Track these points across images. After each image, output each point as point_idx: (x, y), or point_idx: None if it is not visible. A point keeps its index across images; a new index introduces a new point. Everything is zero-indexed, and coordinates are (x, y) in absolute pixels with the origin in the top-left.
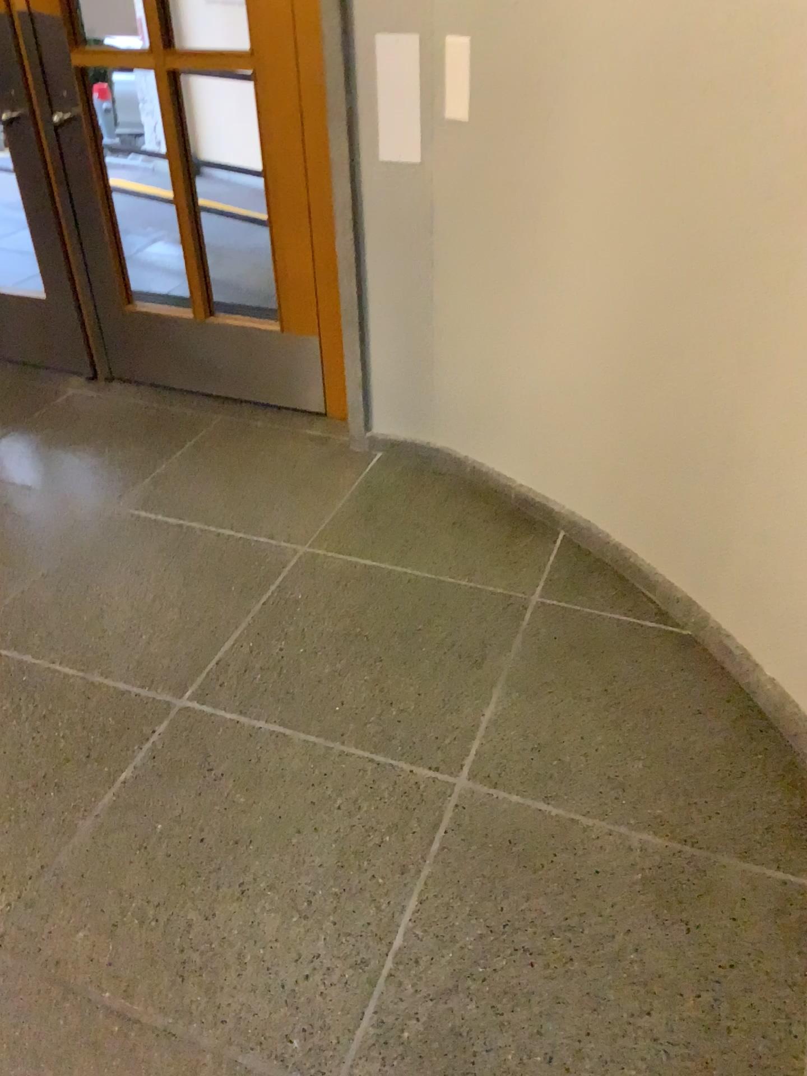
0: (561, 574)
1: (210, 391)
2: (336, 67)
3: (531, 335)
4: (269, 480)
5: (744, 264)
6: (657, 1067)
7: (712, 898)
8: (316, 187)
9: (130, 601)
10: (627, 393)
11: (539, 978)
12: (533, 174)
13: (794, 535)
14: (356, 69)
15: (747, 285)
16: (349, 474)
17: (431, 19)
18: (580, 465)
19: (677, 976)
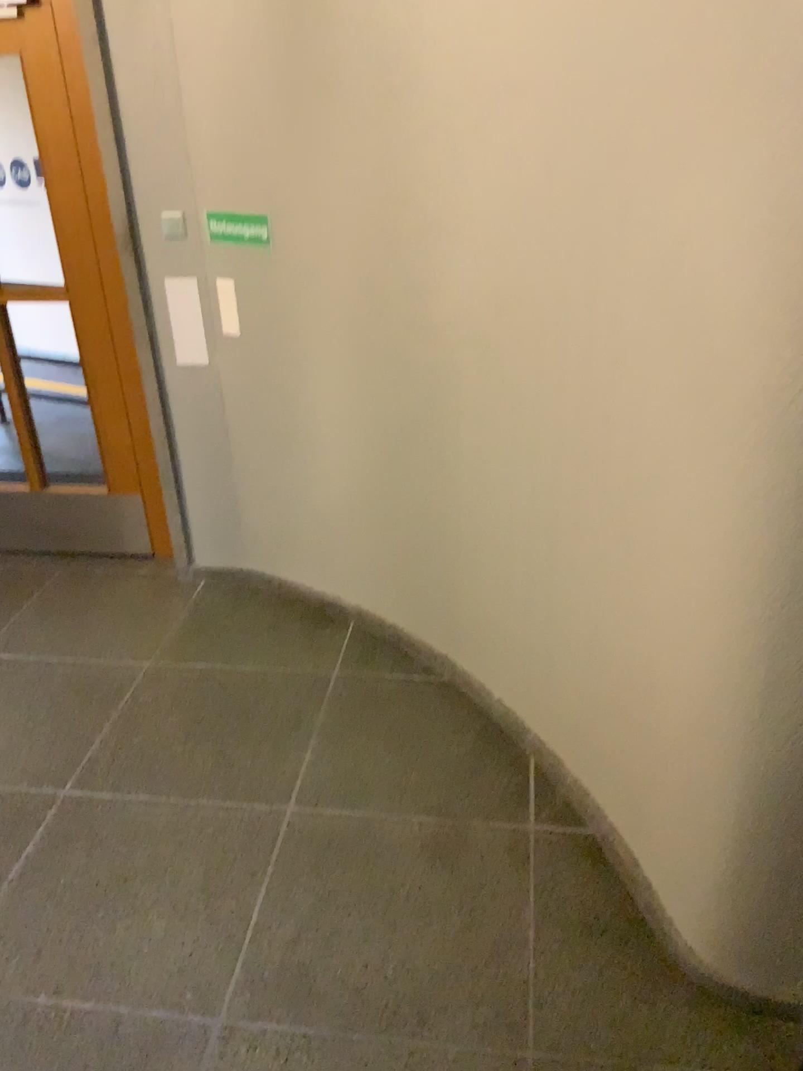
0: (351, 653)
1: (51, 549)
2: (135, 298)
3: (305, 479)
4: (112, 615)
5: (428, 424)
6: (433, 953)
7: (465, 847)
8: (127, 382)
9: (8, 725)
10: (376, 513)
11: (352, 920)
12: (289, 368)
13: (490, 595)
14: (150, 300)
15: (432, 436)
16: (178, 601)
17: (203, 267)
18: (354, 569)
19: (444, 898)
